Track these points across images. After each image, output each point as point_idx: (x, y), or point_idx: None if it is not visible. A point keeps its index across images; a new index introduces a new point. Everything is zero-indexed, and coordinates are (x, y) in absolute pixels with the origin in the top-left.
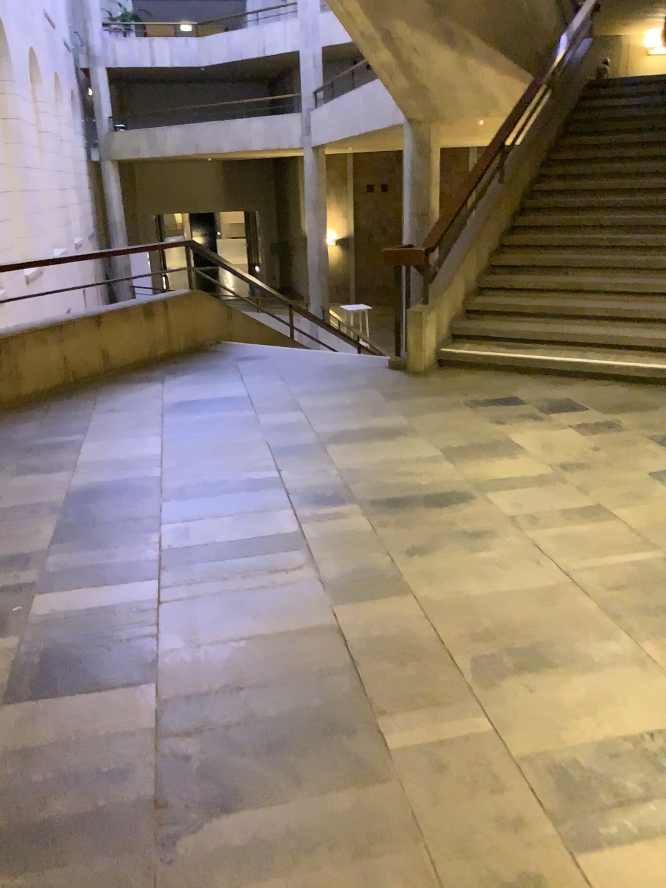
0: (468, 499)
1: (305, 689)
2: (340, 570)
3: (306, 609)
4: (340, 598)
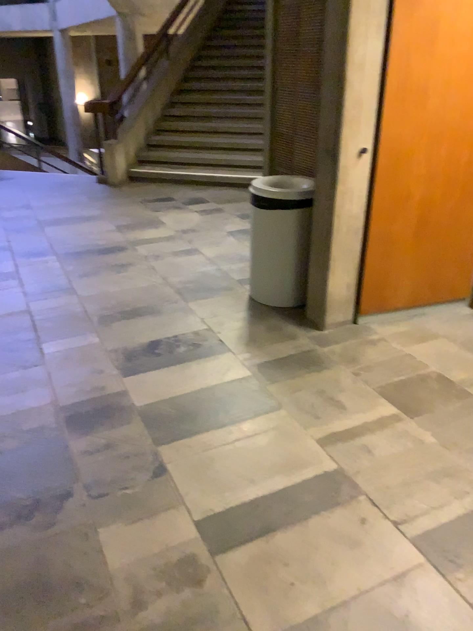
0: (122, 248)
1: (2, 336)
2: (35, 286)
3: (11, 304)
4: (32, 298)
